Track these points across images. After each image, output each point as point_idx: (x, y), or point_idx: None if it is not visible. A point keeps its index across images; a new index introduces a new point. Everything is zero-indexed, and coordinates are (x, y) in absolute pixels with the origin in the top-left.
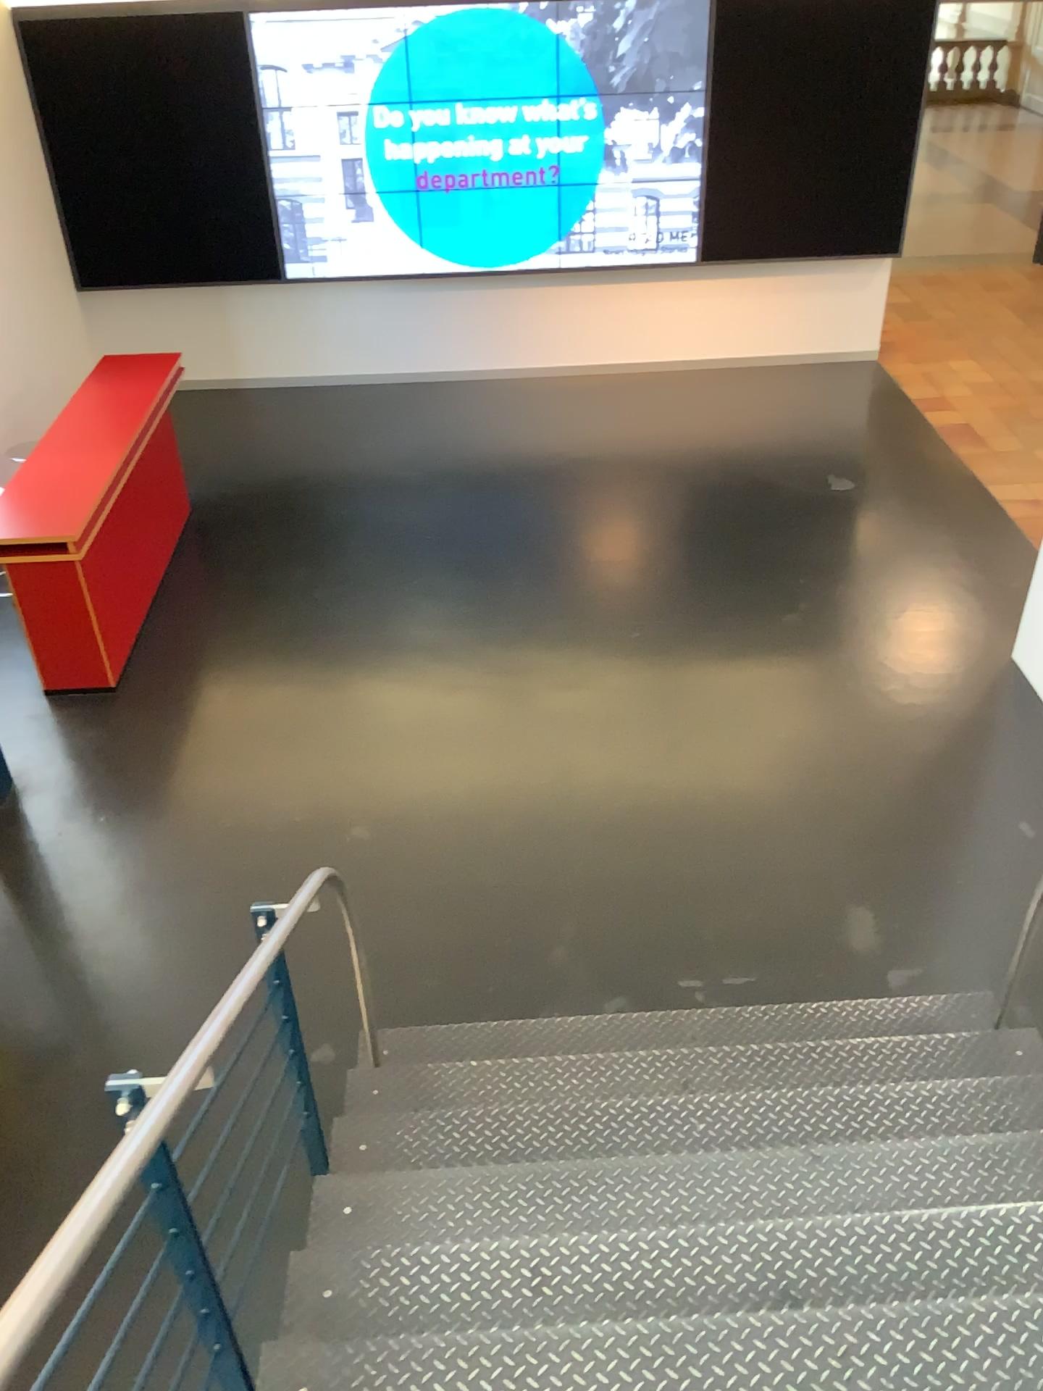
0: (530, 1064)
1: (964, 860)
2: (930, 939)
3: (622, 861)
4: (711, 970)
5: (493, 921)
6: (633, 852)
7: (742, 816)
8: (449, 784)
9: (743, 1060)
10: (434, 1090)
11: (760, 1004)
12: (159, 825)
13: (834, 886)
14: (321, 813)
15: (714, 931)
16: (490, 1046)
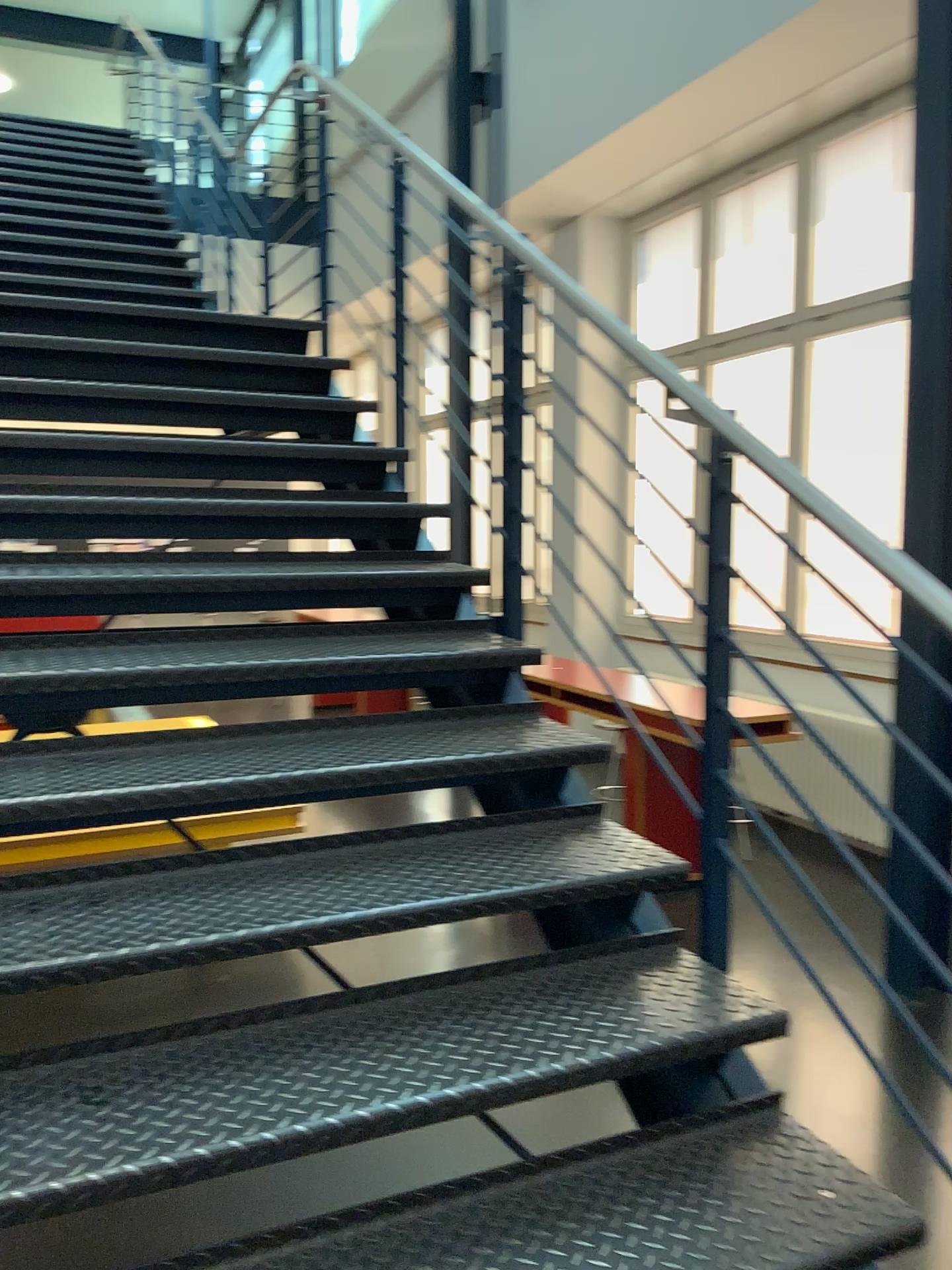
0: None
1: None
2: None
3: None
4: None
5: None
6: None
7: None
8: None
9: None
10: None
11: None
12: None
13: None
14: None
15: None
16: None
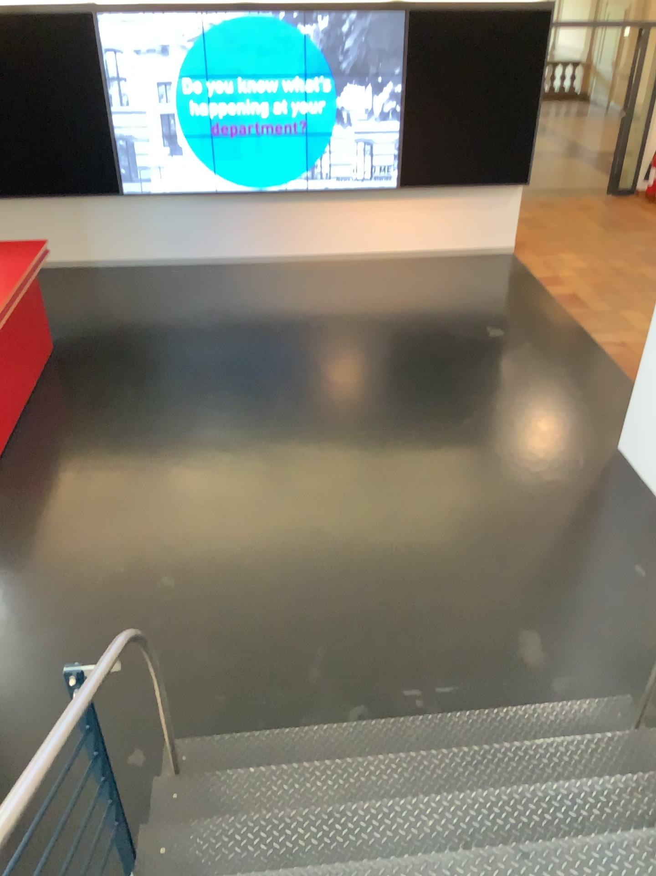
0: (294, 766)
1: (599, 593)
2: (580, 653)
3: (358, 598)
4: (425, 681)
5: (265, 647)
6: (365, 591)
7: (441, 563)
8: (233, 542)
9: (456, 760)
10: (219, 794)
11: (463, 709)
12: (18, 576)
13: (509, 615)
14: (139, 565)
15: (426, 651)
16: (263, 751)
